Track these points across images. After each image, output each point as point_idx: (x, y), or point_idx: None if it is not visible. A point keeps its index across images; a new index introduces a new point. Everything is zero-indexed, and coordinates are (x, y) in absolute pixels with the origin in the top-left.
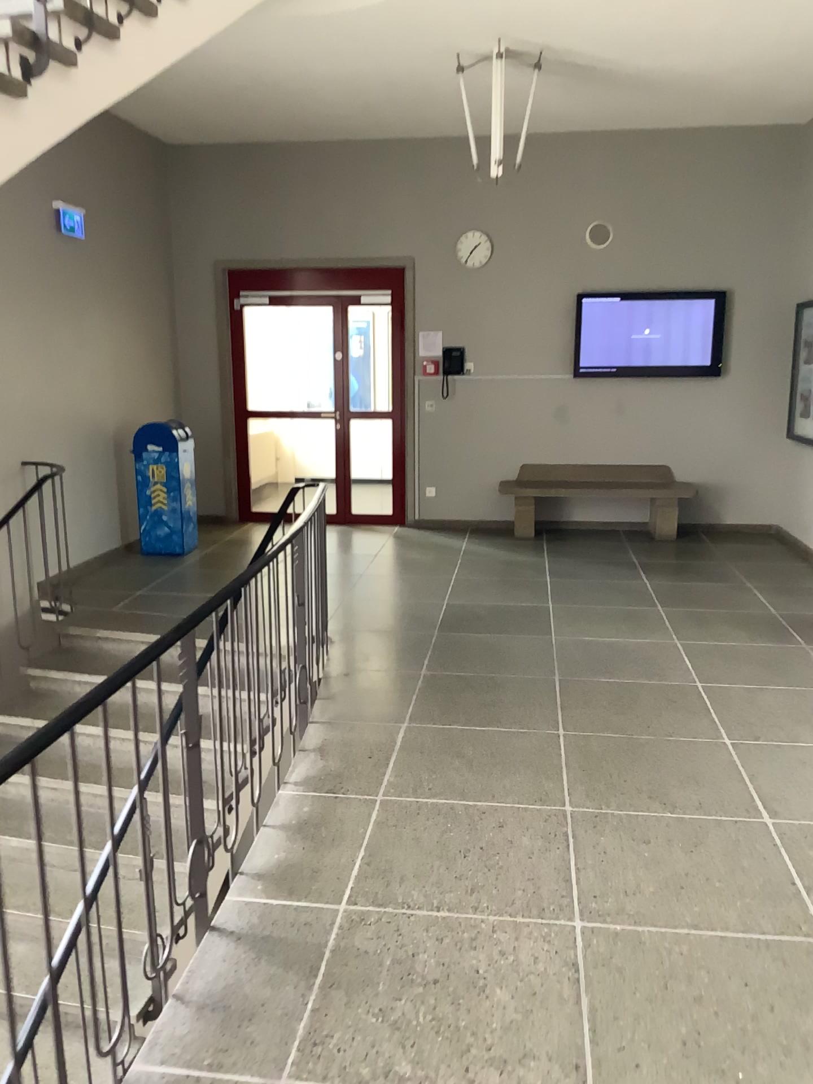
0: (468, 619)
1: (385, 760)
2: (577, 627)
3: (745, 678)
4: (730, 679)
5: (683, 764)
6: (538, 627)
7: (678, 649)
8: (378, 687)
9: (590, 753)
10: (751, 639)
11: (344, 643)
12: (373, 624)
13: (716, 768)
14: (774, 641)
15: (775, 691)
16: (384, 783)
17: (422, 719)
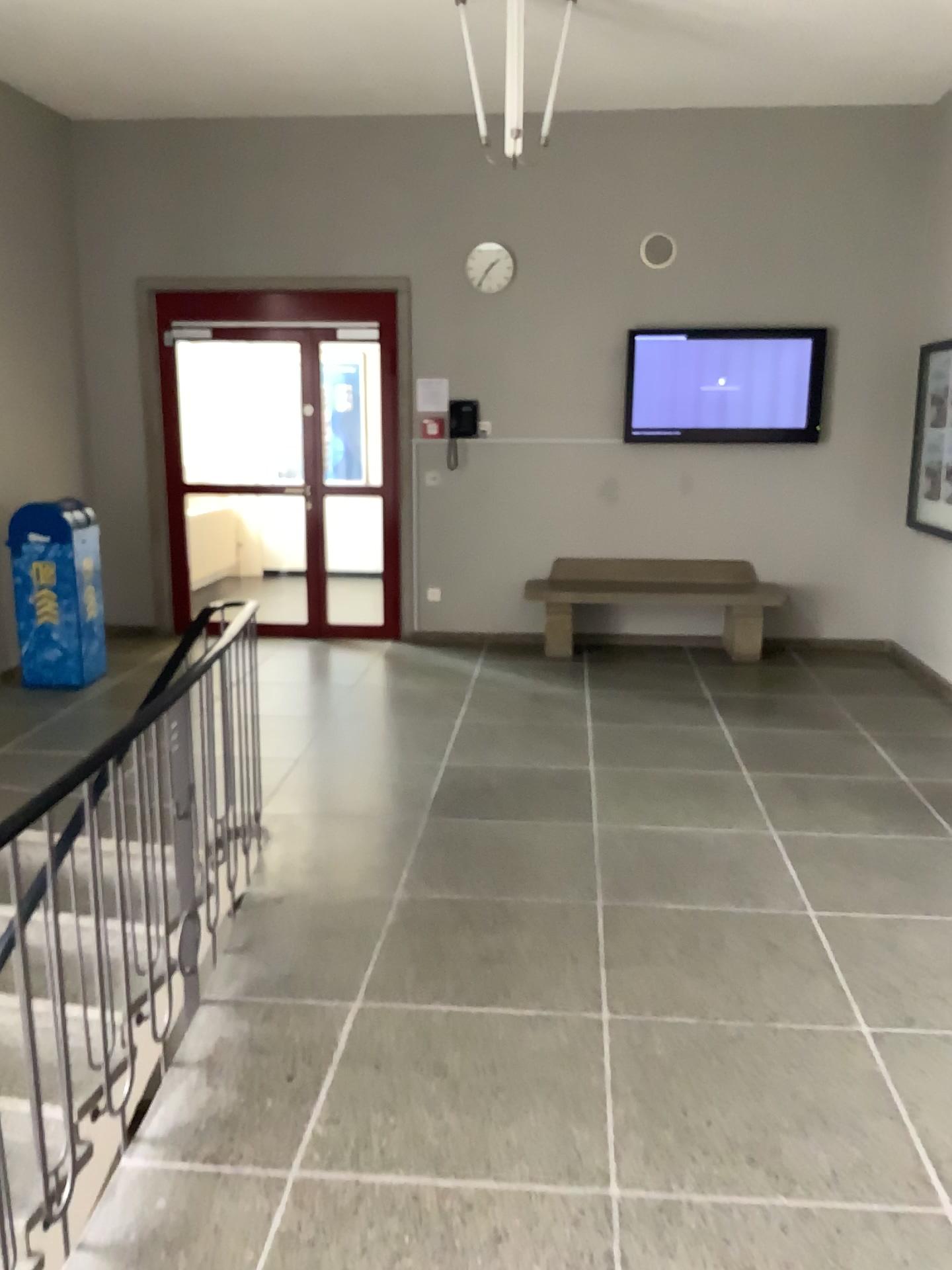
0: (471, 797)
1: (313, 1086)
2: (629, 811)
3: (880, 904)
4: (857, 907)
5: (801, 1087)
6: (572, 811)
7: (777, 850)
8: (323, 929)
9: (650, 1063)
10: (881, 830)
11: (284, 840)
12: (332, 806)
13: (856, 1097)
14: (912, 833)
15: (929, 931)
16: (305, 1140)
17: (383, 996)
